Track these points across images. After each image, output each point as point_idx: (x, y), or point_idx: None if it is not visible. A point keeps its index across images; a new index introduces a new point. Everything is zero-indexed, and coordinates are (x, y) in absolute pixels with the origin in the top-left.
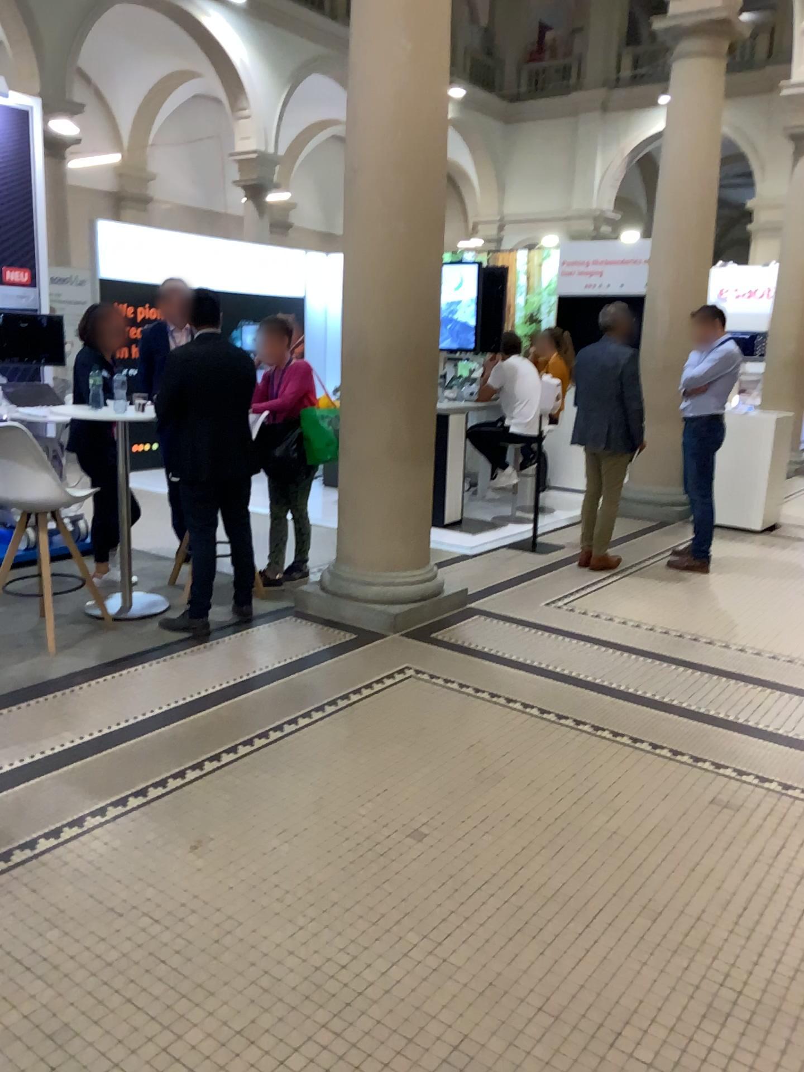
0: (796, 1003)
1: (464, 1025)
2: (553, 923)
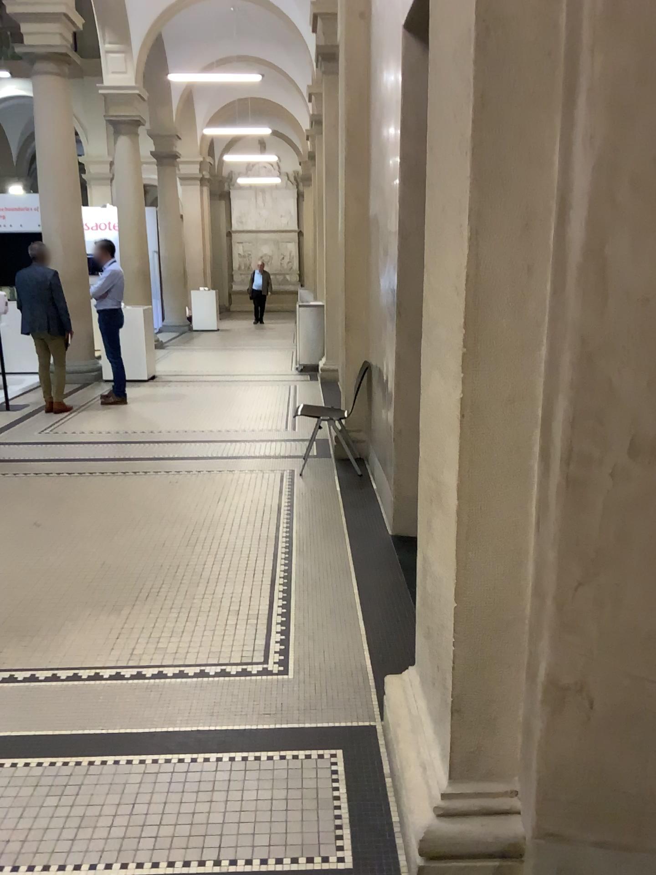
0: (224, 518)
1: (104, 557)
2: (123, 527)
